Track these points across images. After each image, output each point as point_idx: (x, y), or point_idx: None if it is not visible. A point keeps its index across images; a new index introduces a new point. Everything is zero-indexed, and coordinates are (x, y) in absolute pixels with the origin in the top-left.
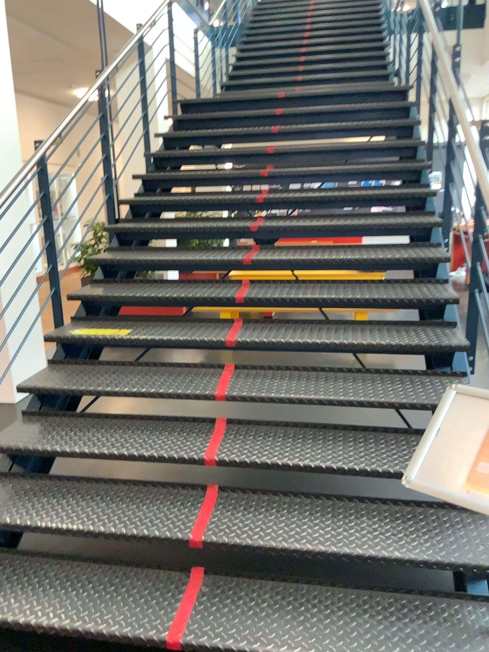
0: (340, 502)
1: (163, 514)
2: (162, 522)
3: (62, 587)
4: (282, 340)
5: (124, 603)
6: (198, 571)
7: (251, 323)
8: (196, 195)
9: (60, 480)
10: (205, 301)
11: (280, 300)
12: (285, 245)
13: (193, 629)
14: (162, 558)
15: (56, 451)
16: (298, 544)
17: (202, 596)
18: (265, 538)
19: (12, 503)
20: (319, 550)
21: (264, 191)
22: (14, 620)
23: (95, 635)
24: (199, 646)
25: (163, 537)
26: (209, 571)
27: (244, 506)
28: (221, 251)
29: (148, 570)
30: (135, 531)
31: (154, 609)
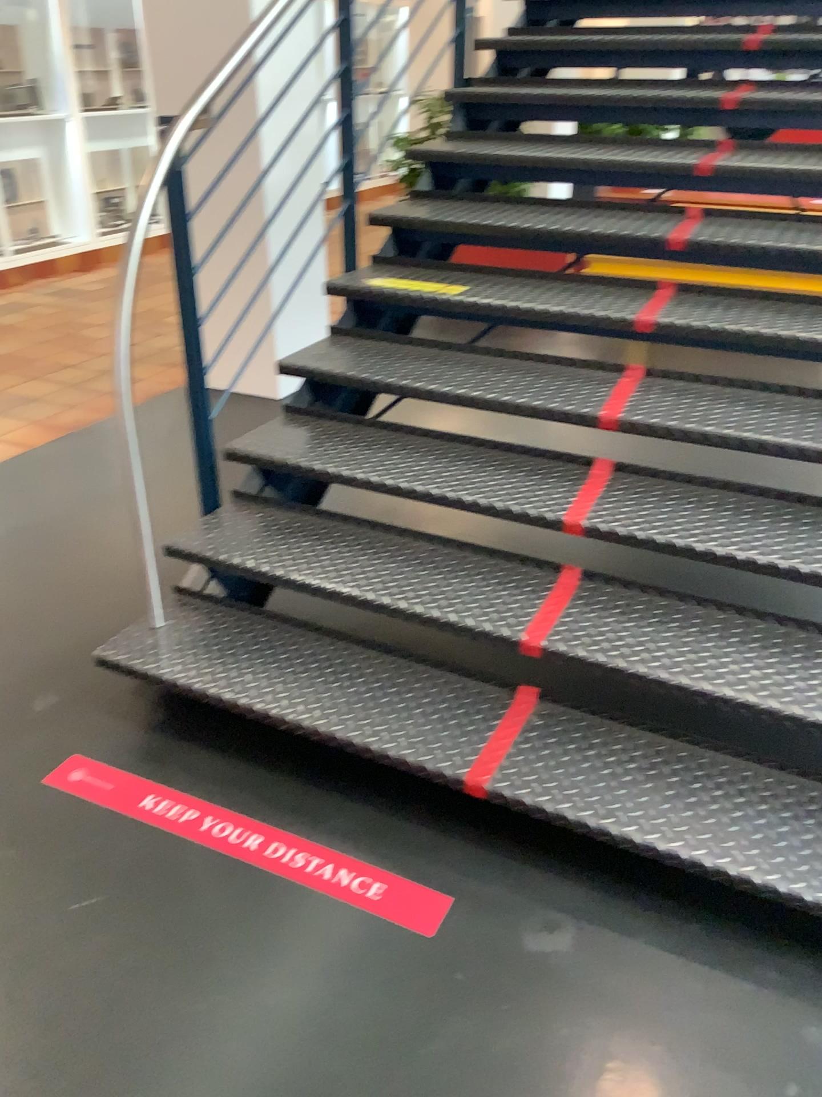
0: (800, 632)
1: (485, 596)
2: (481, 609)
3: (320, 674)
4: (744, 329)
5: (409, 716)
6: (529, 691)
7: (690, 293)
8: (622, 34)
9: (330, 520)
10: (608, 245)
11: (753, 251)
12: (783, 141)
13: (510, 775)
14: (475, 663)
15: (327, 471)
16: (708, 683)
17: (531, 731)
18: (651, 663)
19: (256, 541)
20: (746, 699)
21: (761, 29)
22: (247, 705)
23: (361, 750)
24: (516, 800)
25: (480, 630)
26: (549, 698)
27: (623, 607)
28: (653, 148)
29: (452, 676)
30: (437, 614)
31: (453, 733)
